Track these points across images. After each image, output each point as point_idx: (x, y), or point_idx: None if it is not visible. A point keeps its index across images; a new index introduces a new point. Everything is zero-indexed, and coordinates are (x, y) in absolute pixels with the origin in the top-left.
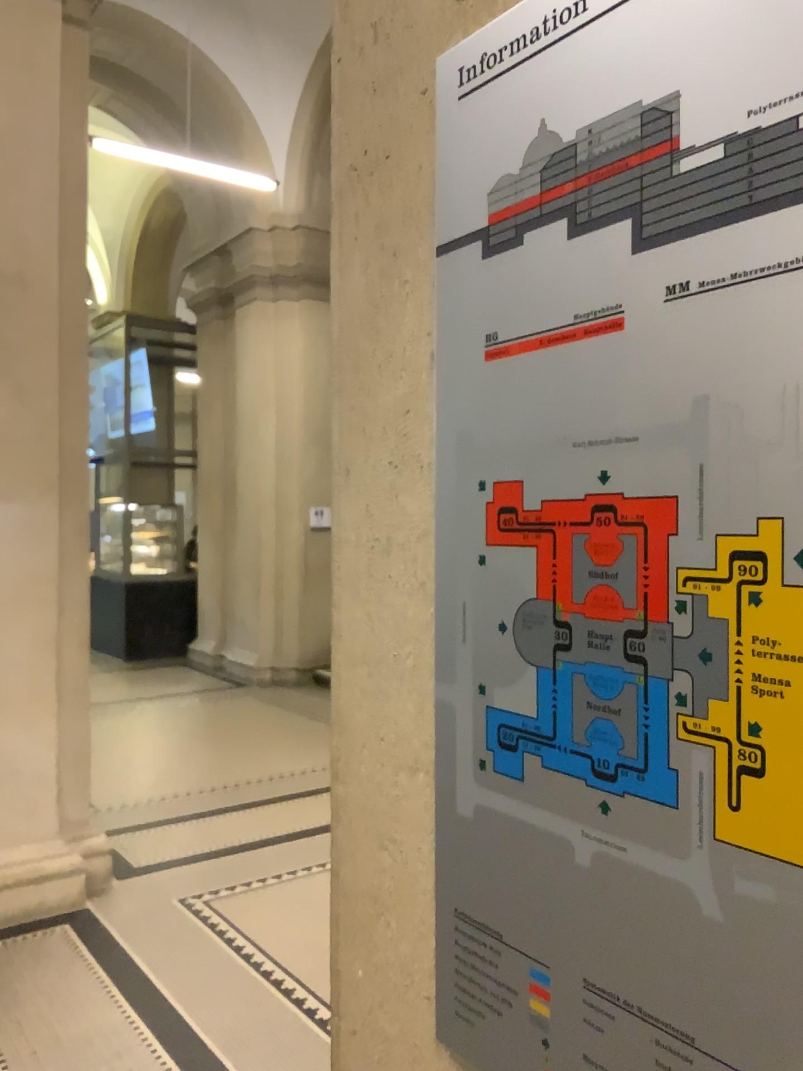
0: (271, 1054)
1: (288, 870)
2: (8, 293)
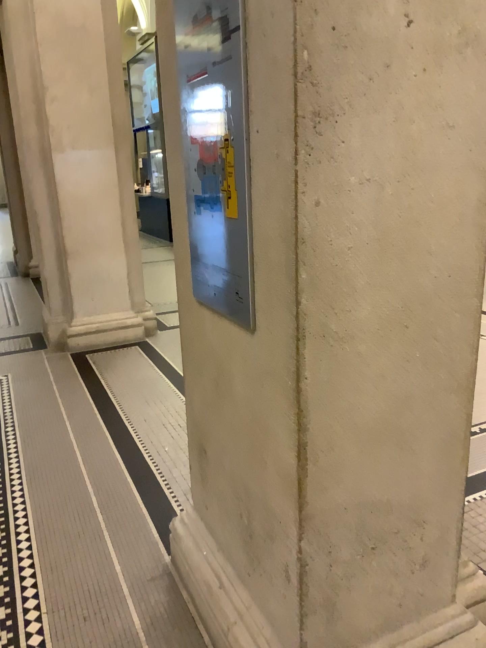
0: None
1: None
2: (77, 36)
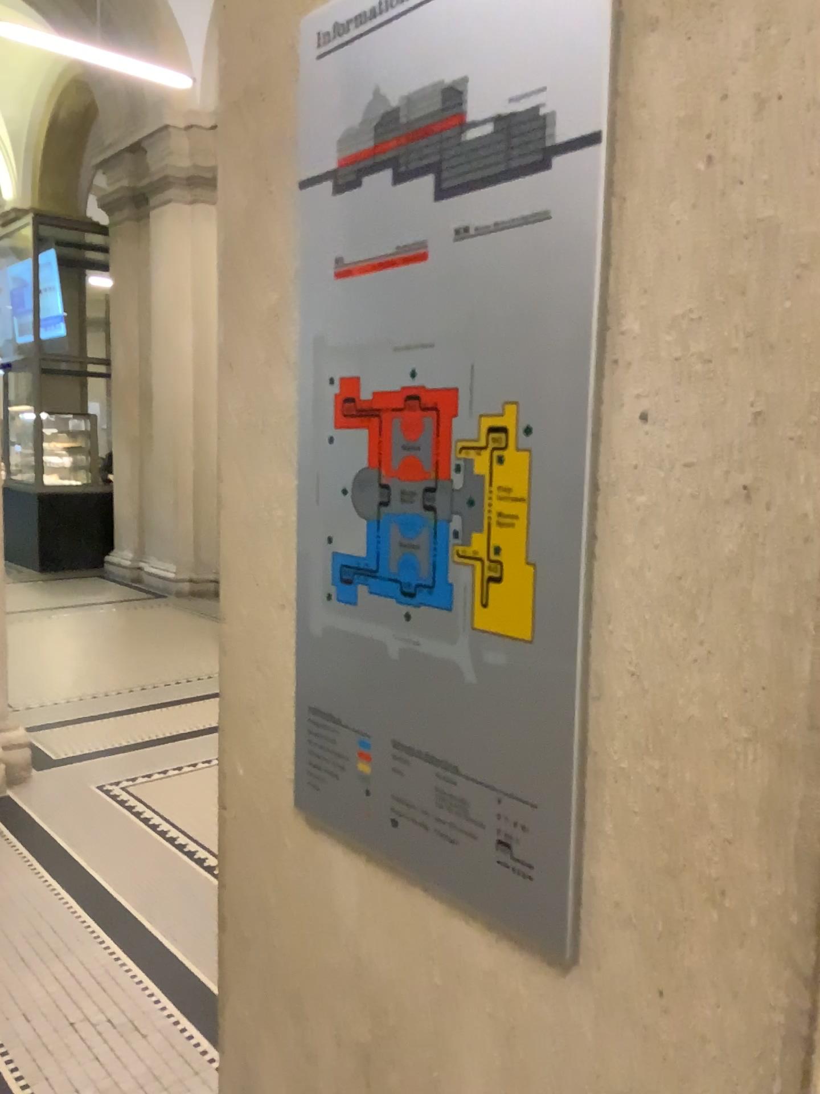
0: (182, 906)
1: (201, 758)
2: None
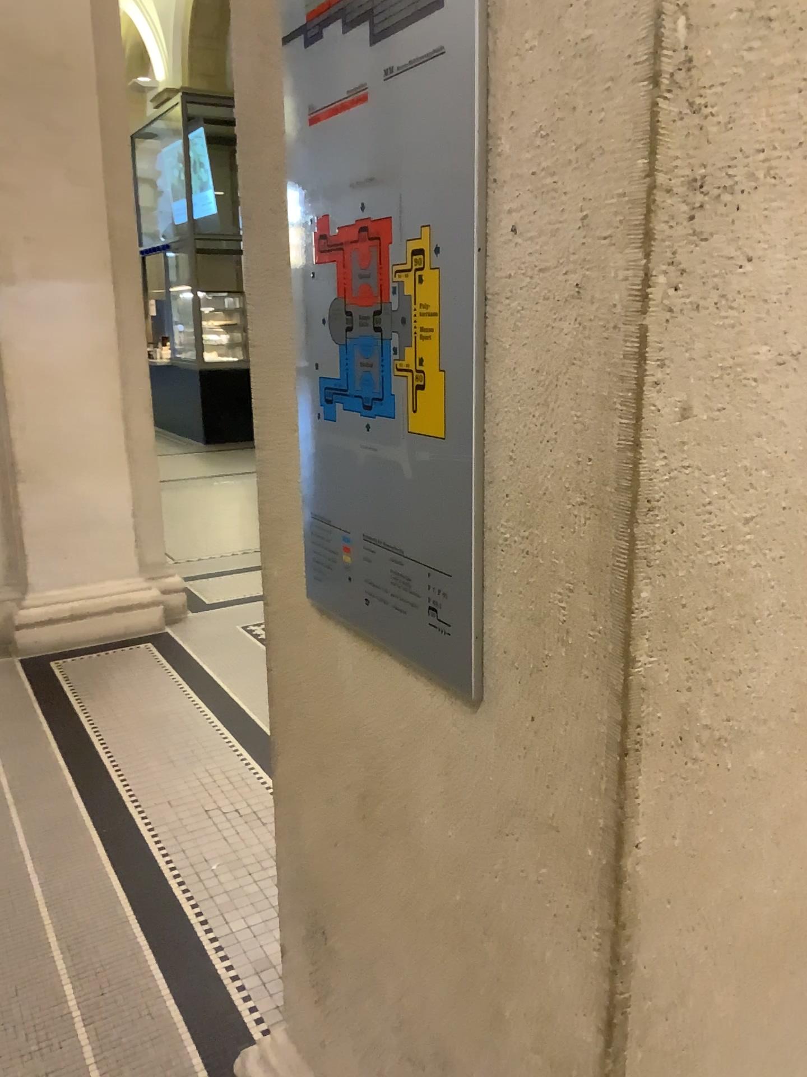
0: None
1: None
2: (45, 75)
